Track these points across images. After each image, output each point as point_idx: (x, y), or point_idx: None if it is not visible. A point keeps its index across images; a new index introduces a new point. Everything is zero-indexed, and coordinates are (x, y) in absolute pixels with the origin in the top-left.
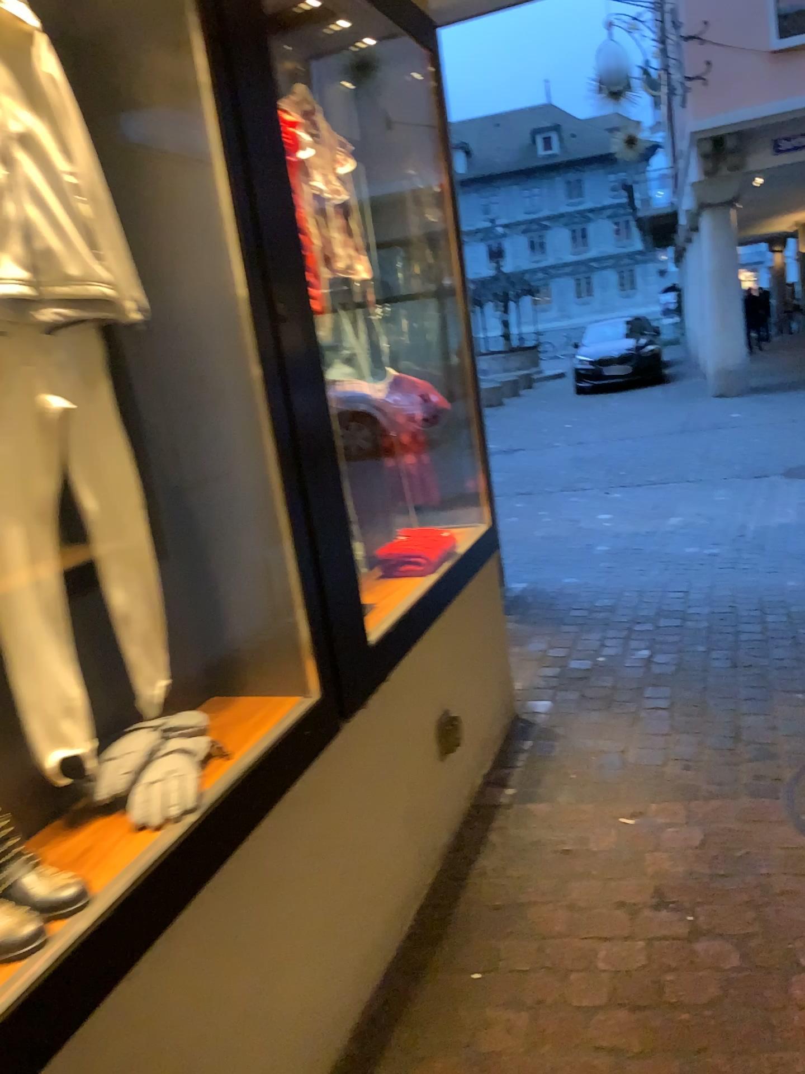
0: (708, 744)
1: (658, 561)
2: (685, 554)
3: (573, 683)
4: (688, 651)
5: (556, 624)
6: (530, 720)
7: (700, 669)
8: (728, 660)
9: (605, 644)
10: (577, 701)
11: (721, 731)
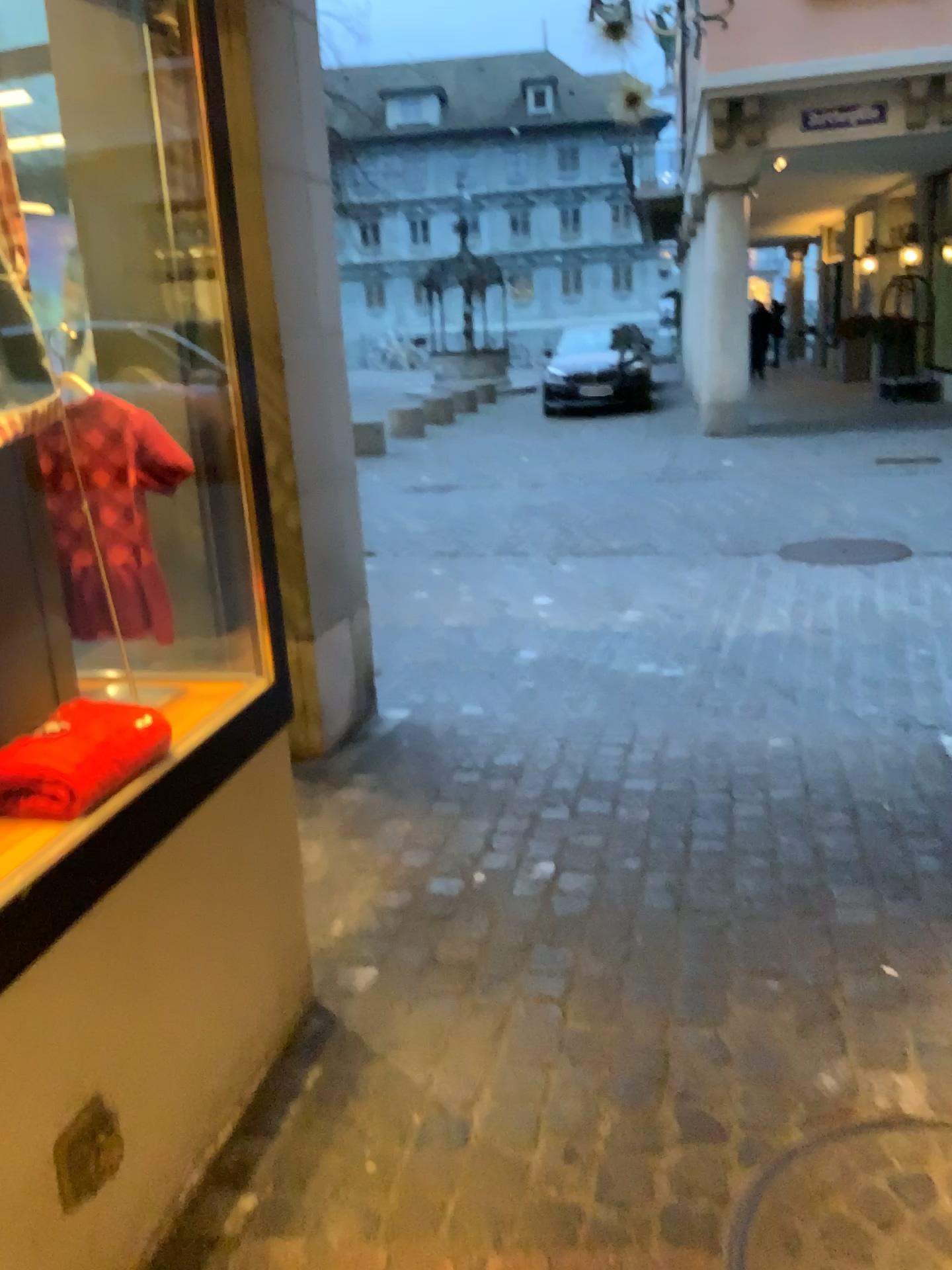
0: (611, 1100)
1: (595, 690)
2: (634, 682)
3: (420, 930)
4: (611, 872)
5: (425, 797)
6: (330, 1010)
7: (625, 913)
8: (669, 896)
9: (489, 846)
10: (417, 971)
11: (639, 1068)
